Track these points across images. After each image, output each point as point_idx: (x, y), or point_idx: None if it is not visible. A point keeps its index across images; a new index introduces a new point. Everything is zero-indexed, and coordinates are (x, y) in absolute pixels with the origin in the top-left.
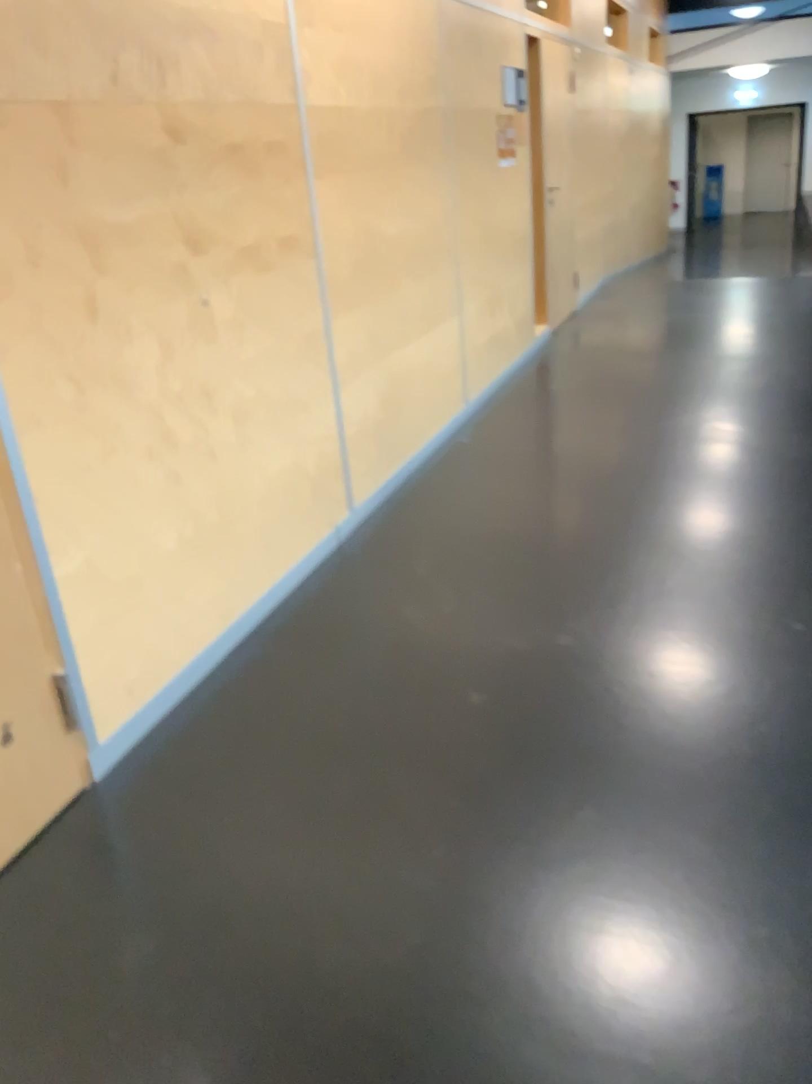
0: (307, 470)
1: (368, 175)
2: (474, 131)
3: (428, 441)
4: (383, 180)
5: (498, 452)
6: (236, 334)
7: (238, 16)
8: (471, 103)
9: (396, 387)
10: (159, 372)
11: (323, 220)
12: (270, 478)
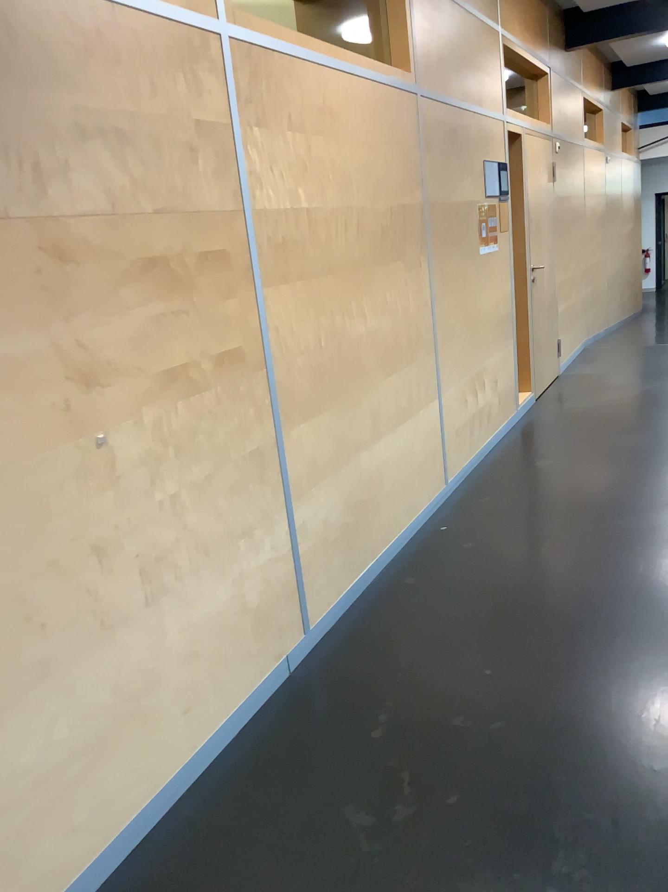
0: (244, 605)
1: (330, 275)
2: (454, 221)
3: (401, 533)
4: (349, 279)
5: (474, 548)
6: (145, 472)
7: (161, 118)
8: (450, 196)
9: (362, 487)
10: (16, 543)
11: (272, 328)
12: (189, 630)
